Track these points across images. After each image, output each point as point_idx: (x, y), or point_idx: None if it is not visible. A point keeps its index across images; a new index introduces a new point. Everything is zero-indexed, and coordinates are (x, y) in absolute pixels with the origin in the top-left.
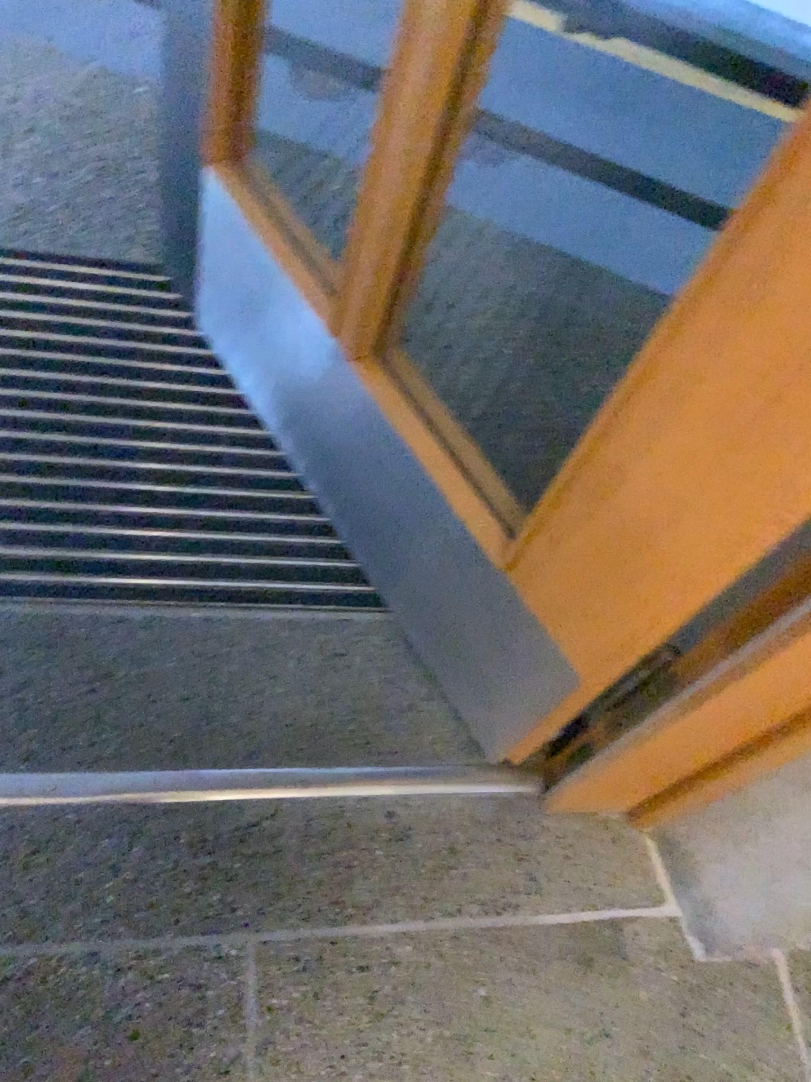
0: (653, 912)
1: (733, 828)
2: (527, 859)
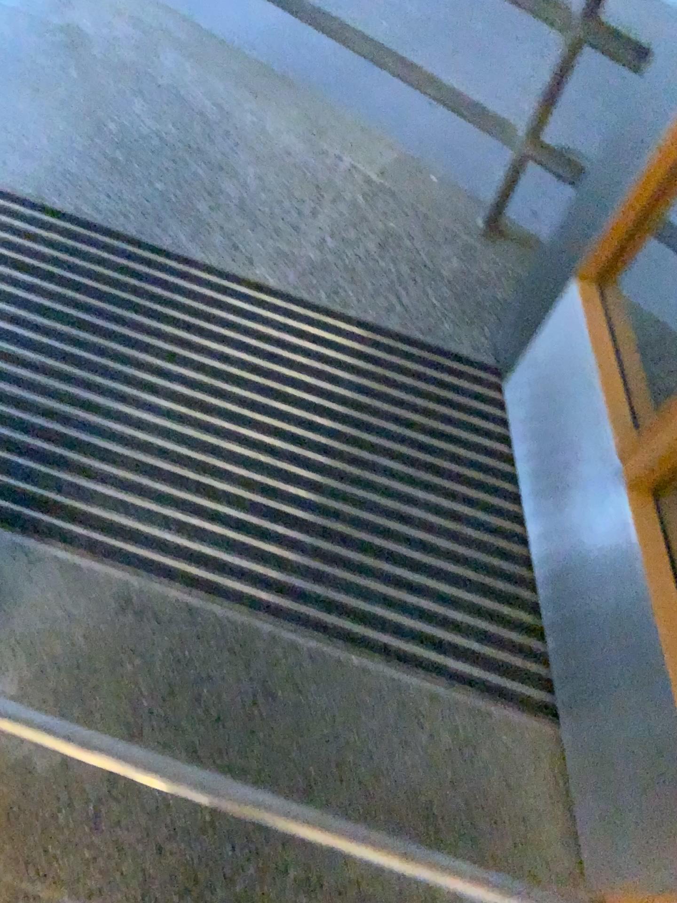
0: None
1: None
2: None
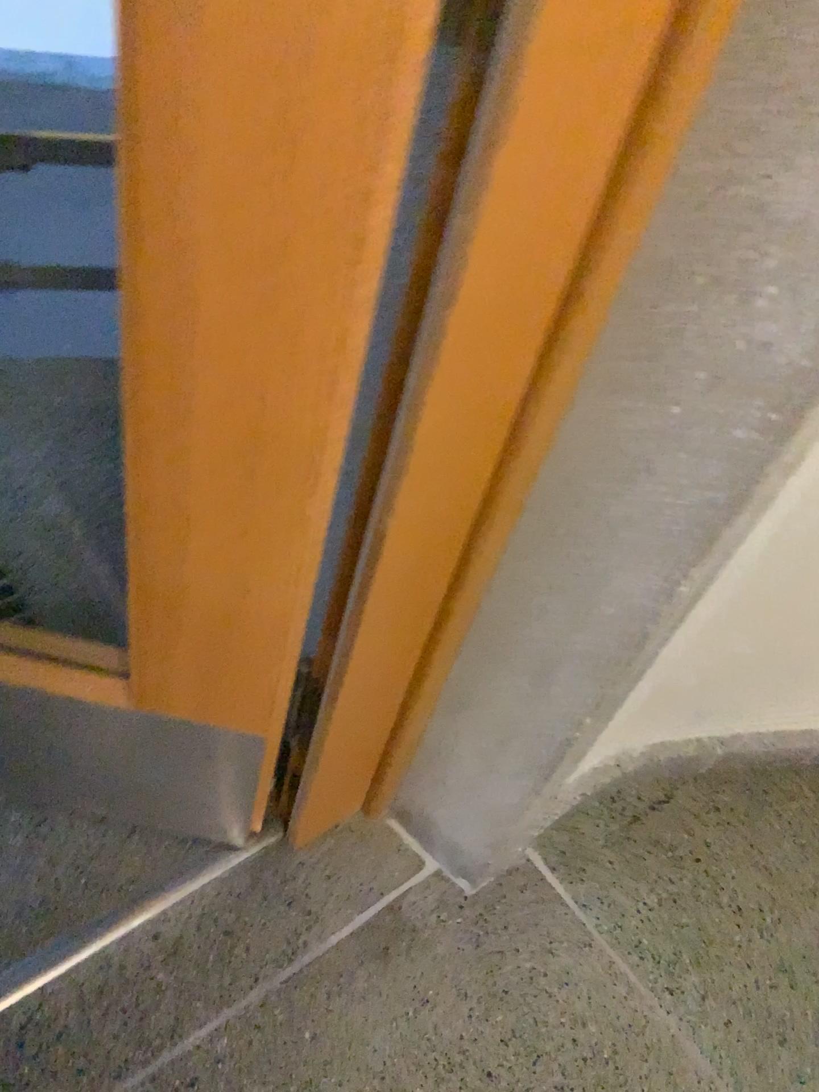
0: (417, 881)
1: (432, 777)
2: (295, 906)
